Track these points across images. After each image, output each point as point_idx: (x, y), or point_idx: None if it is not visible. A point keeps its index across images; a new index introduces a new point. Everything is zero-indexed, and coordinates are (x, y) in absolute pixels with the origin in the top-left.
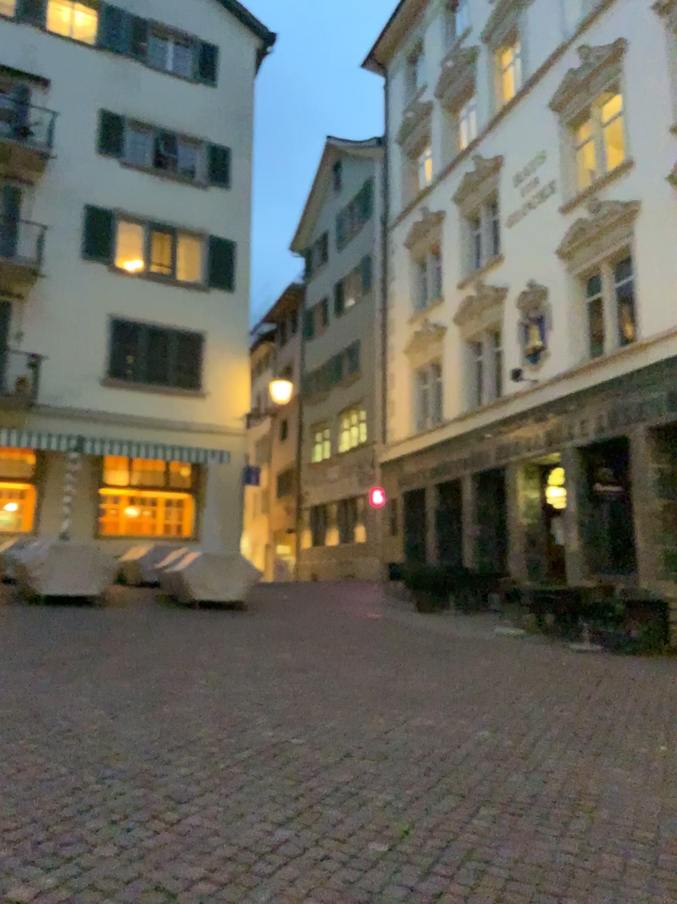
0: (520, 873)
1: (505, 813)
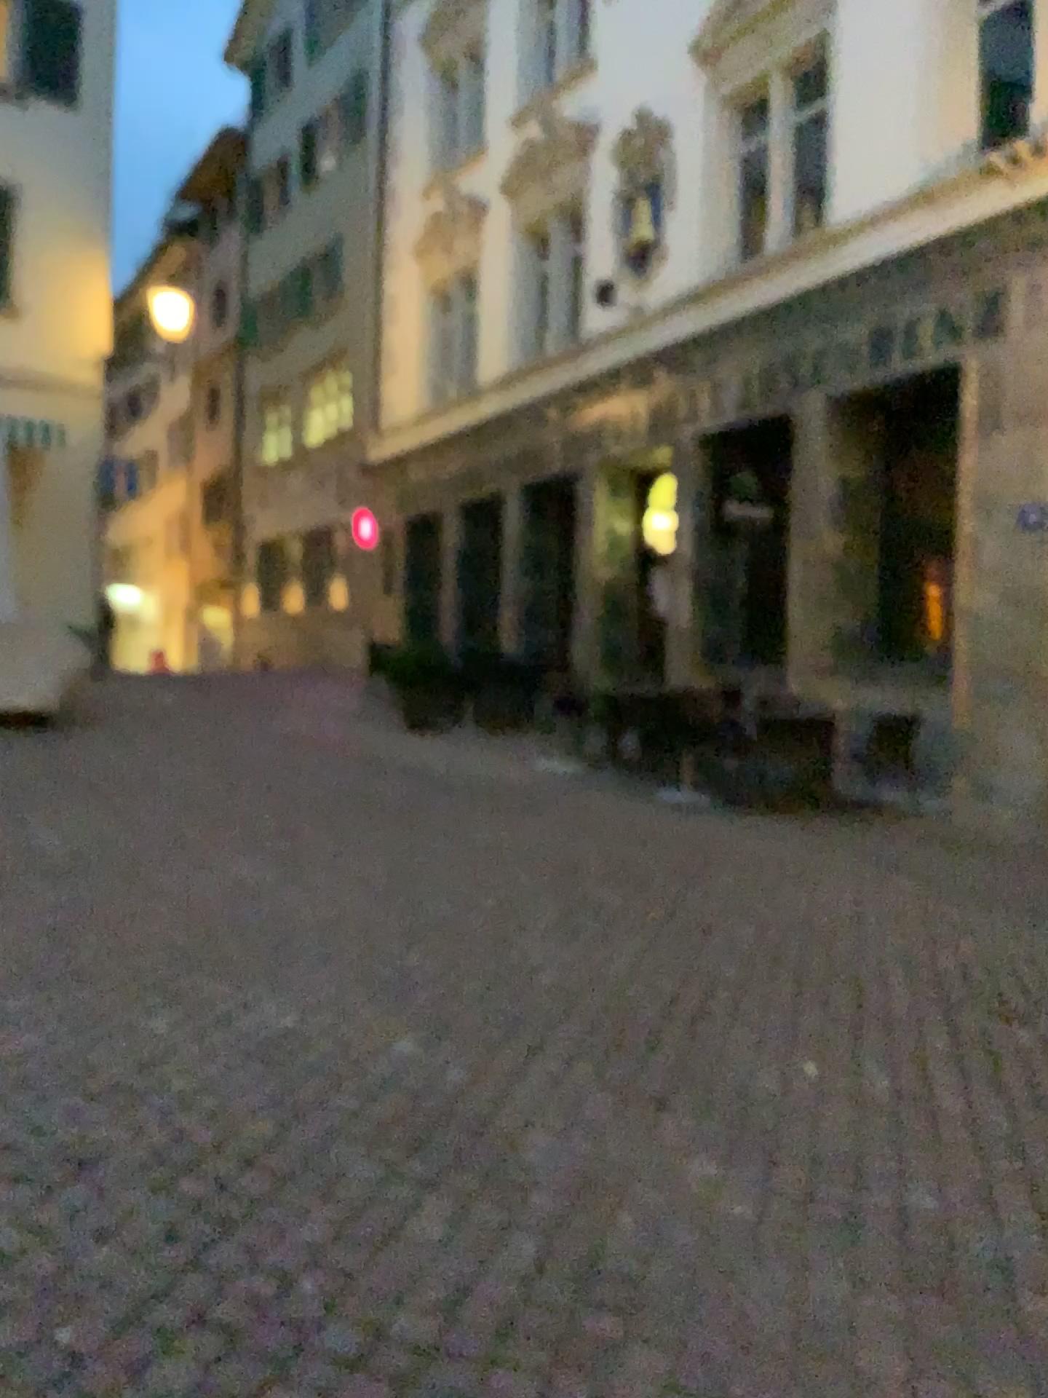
0: None
1: None
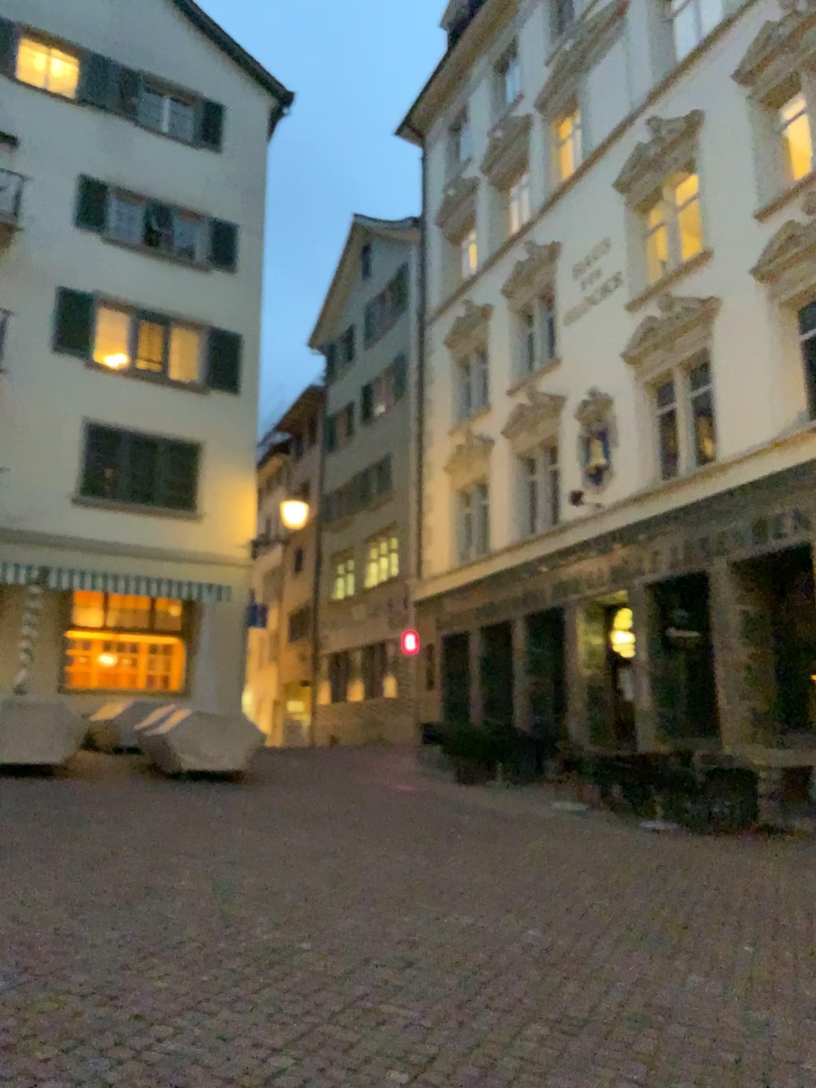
0: None
1: (560, 1032)
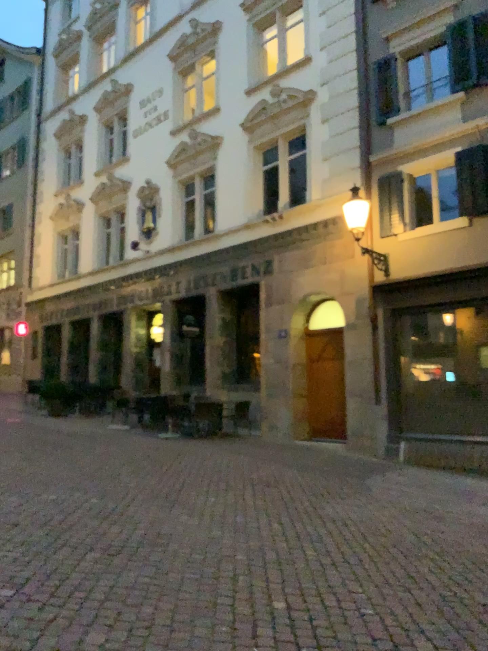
0: (115, 594)
1: (108, 554)
